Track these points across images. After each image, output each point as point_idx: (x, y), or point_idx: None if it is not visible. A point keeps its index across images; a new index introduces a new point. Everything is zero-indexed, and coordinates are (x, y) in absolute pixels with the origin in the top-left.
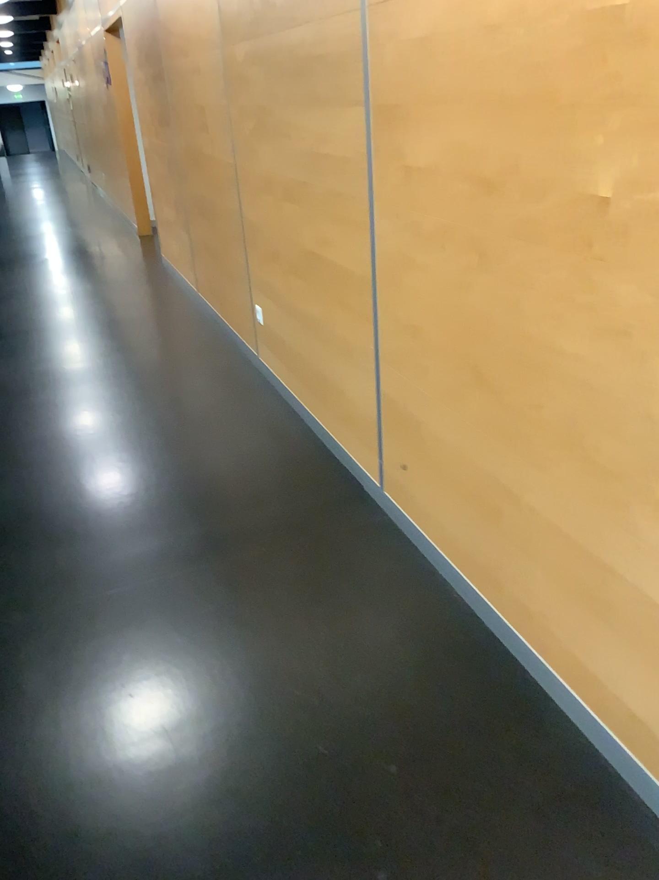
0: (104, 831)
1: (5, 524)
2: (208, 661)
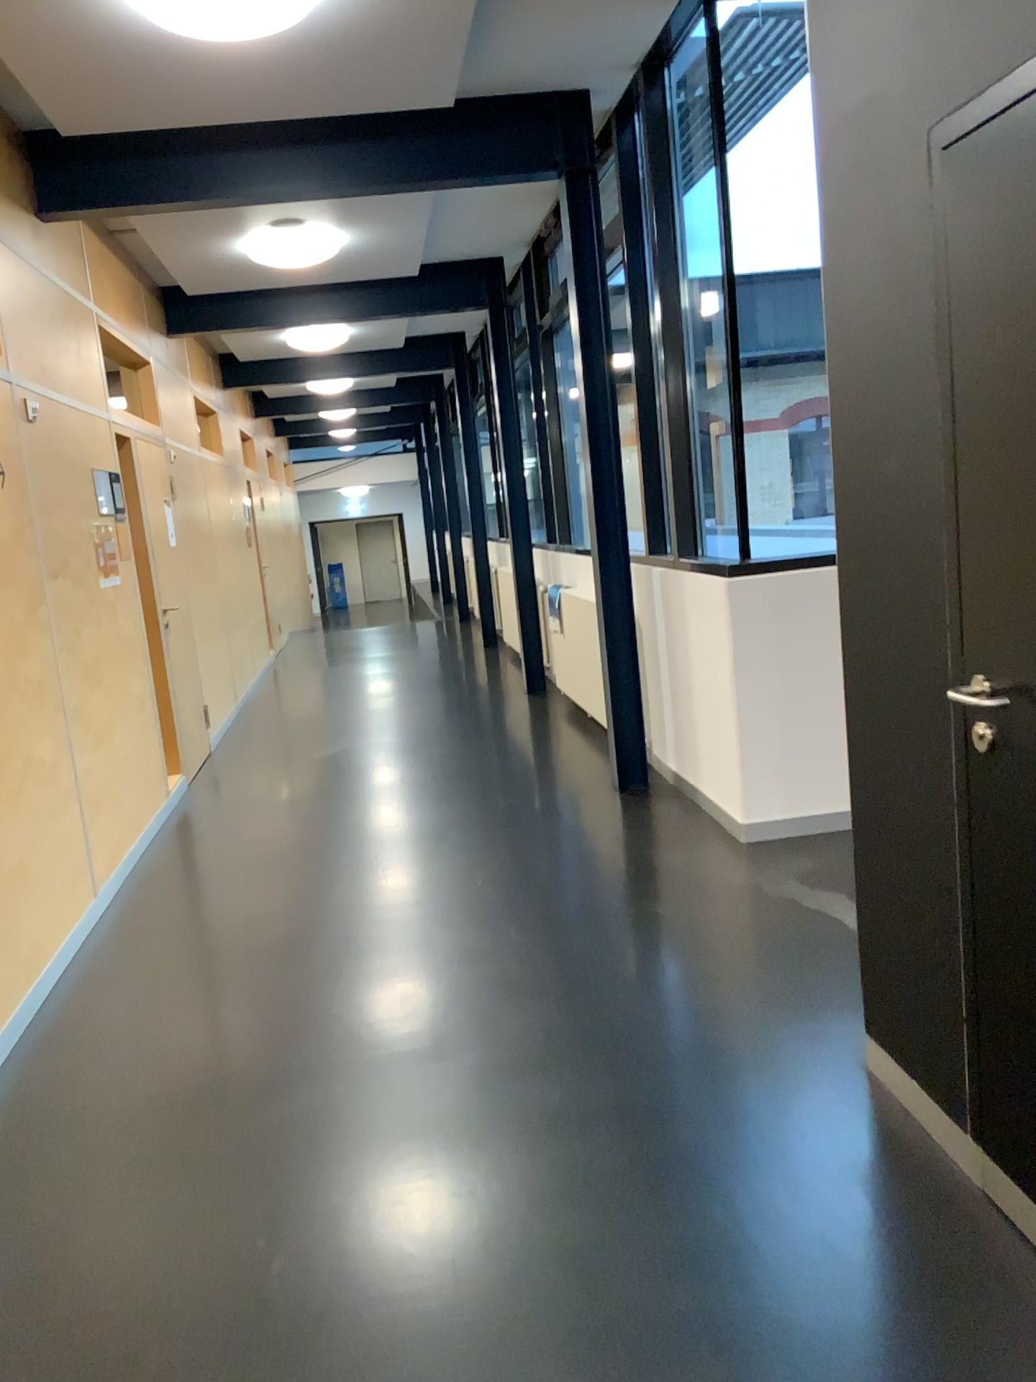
0: (370, 940)
1: (472, 1158)
2: (268, 1003)
